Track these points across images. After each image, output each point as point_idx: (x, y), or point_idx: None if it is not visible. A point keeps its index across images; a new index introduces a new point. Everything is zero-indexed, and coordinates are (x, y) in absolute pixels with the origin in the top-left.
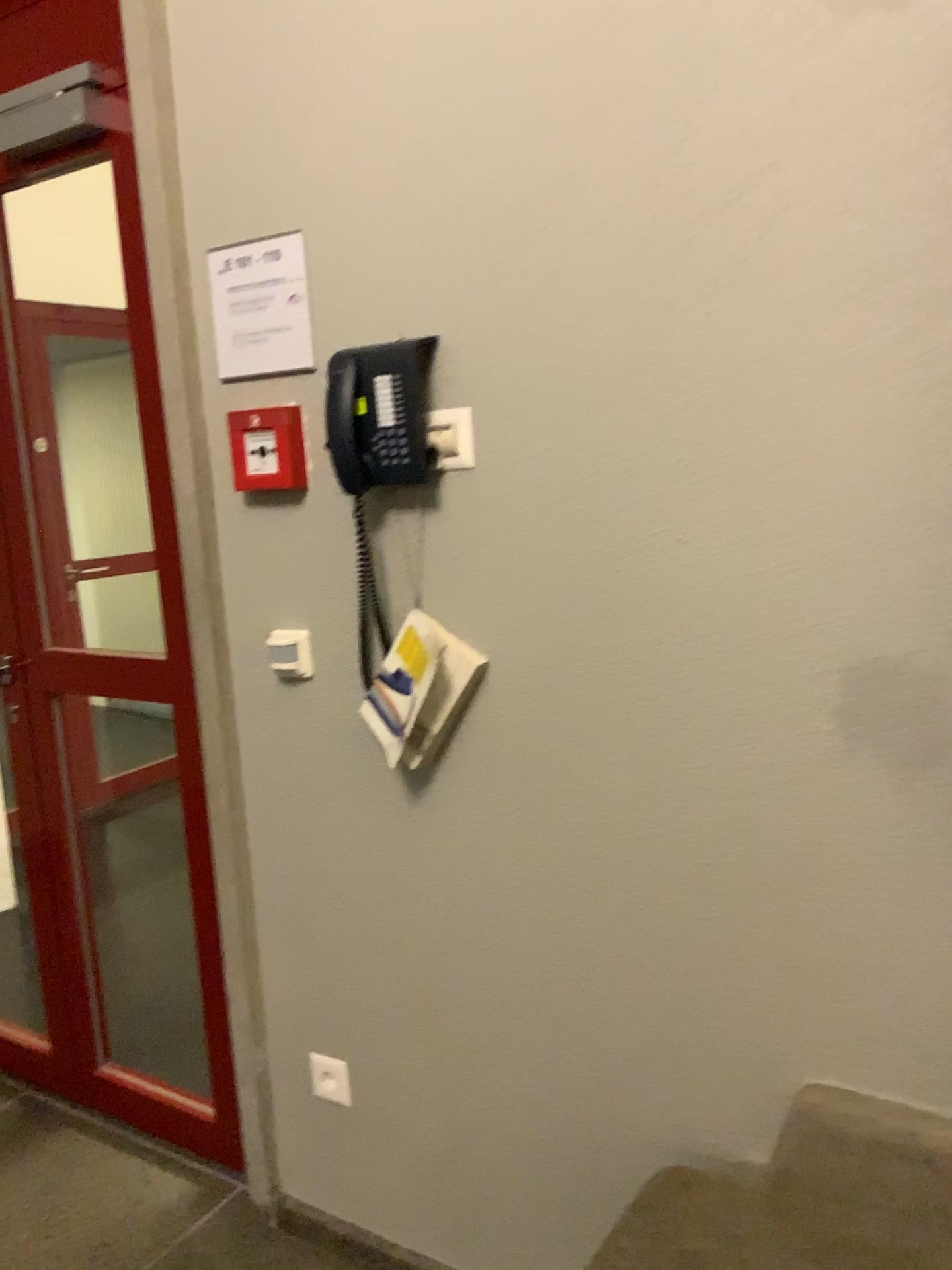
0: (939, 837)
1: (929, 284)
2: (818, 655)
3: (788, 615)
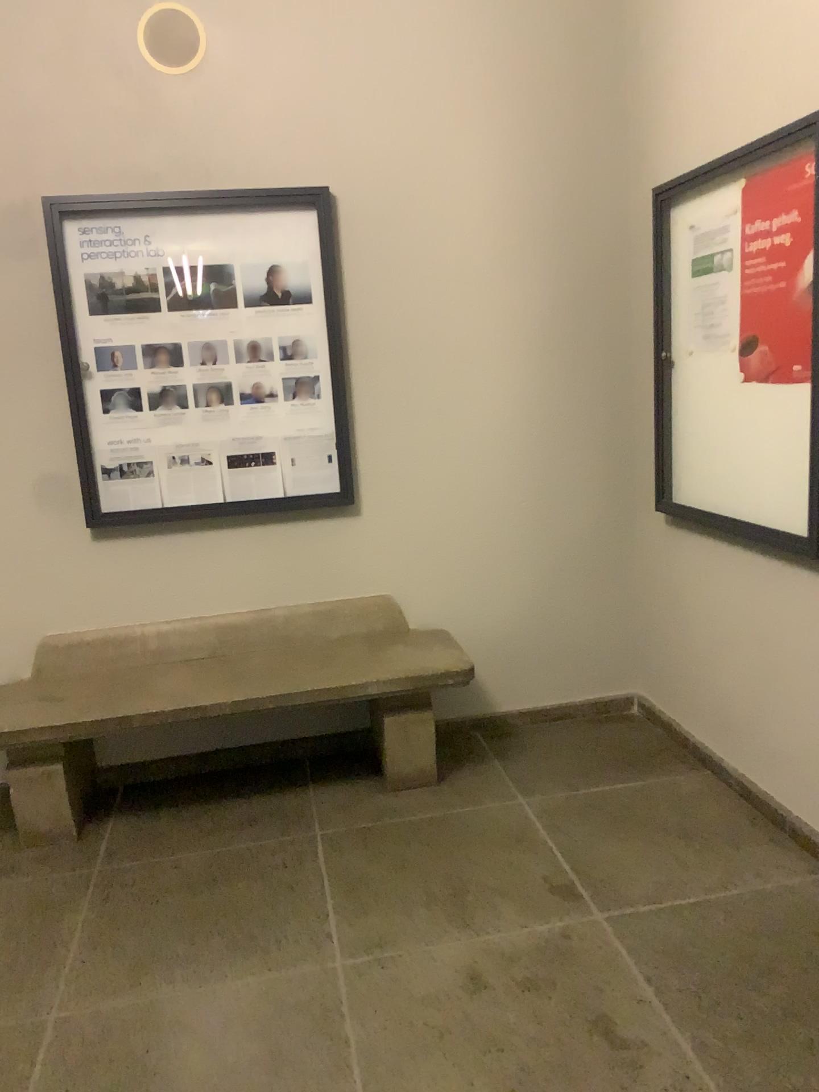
0: (74, 532)
1: (43, 350)
2: (23, 476)
3: (10, 463)
